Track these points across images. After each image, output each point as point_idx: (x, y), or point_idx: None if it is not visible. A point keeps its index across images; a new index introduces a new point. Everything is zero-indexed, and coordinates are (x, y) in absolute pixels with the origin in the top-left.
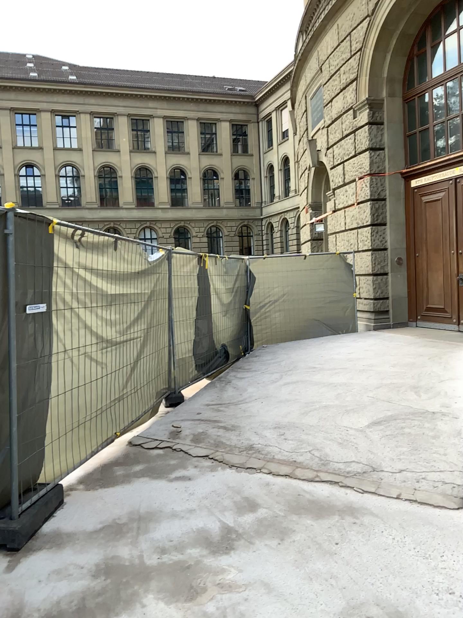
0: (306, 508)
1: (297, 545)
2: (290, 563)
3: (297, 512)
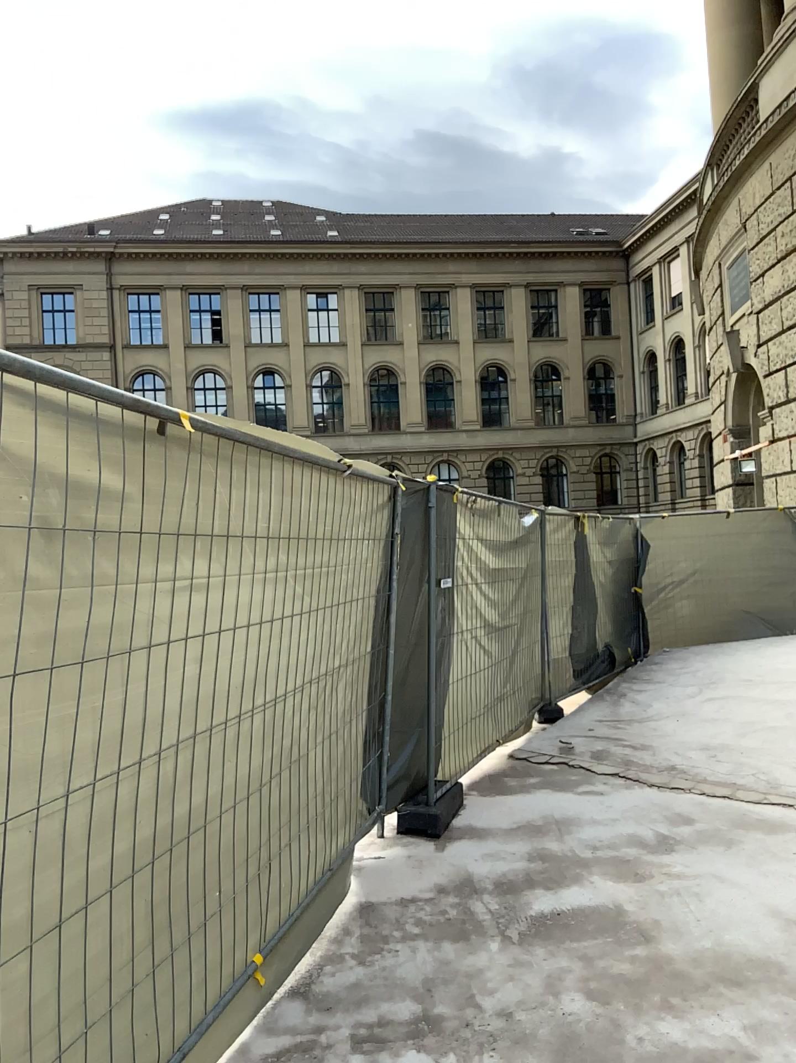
0: (754, 827)
1: (747, 853)
2: (741, 866)
3: (742, 828)
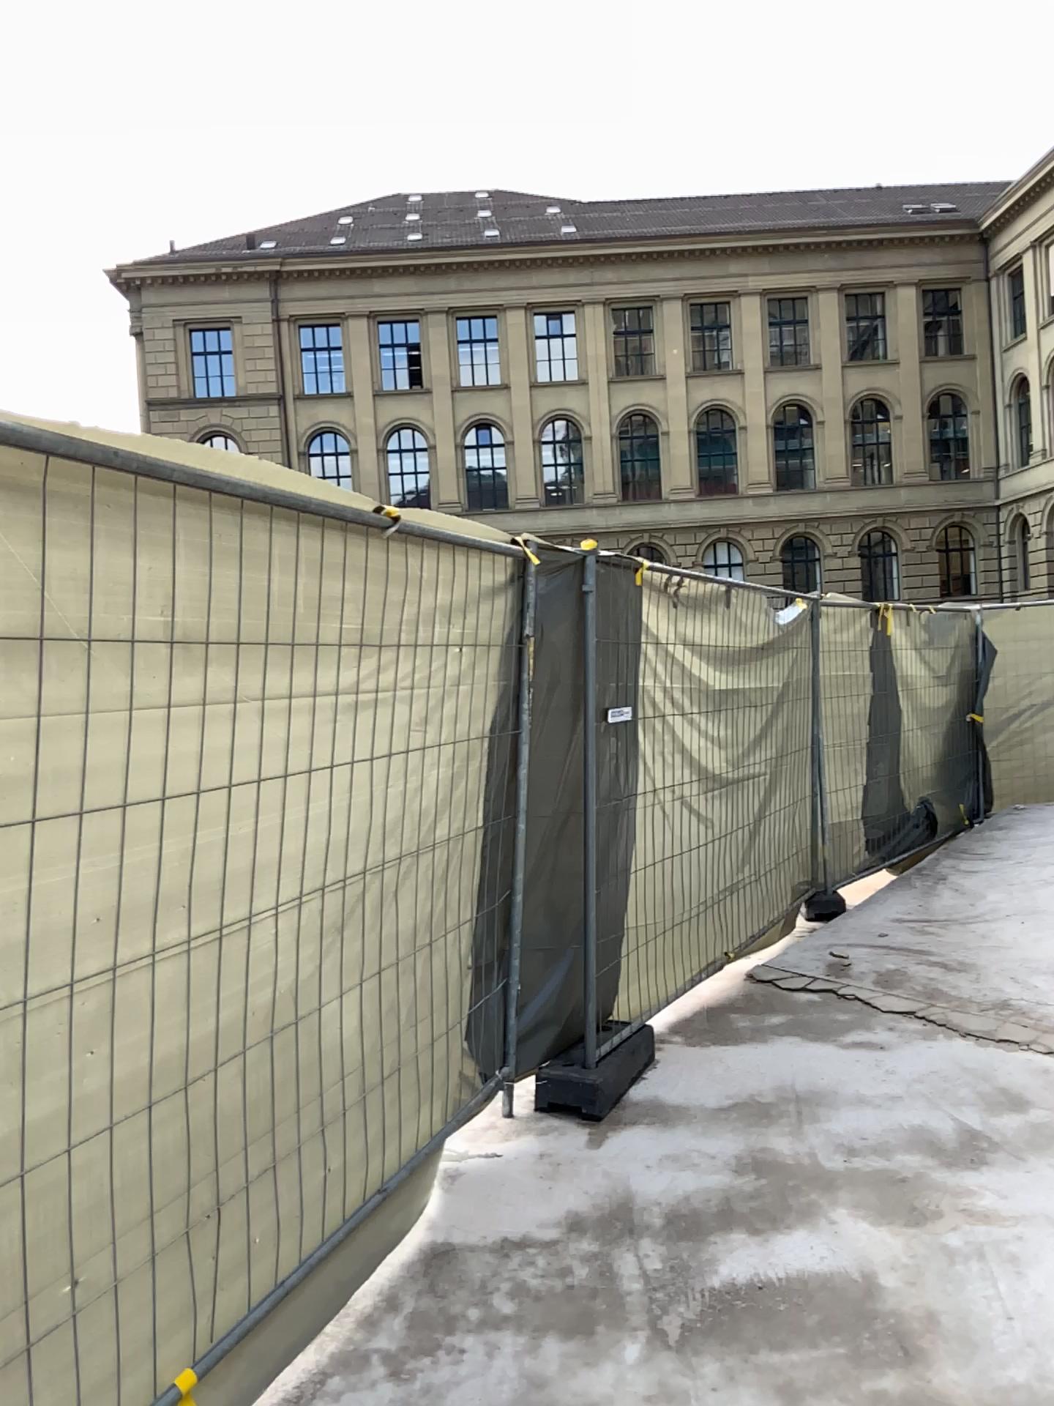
0: None
1: None
2: None
3: None
